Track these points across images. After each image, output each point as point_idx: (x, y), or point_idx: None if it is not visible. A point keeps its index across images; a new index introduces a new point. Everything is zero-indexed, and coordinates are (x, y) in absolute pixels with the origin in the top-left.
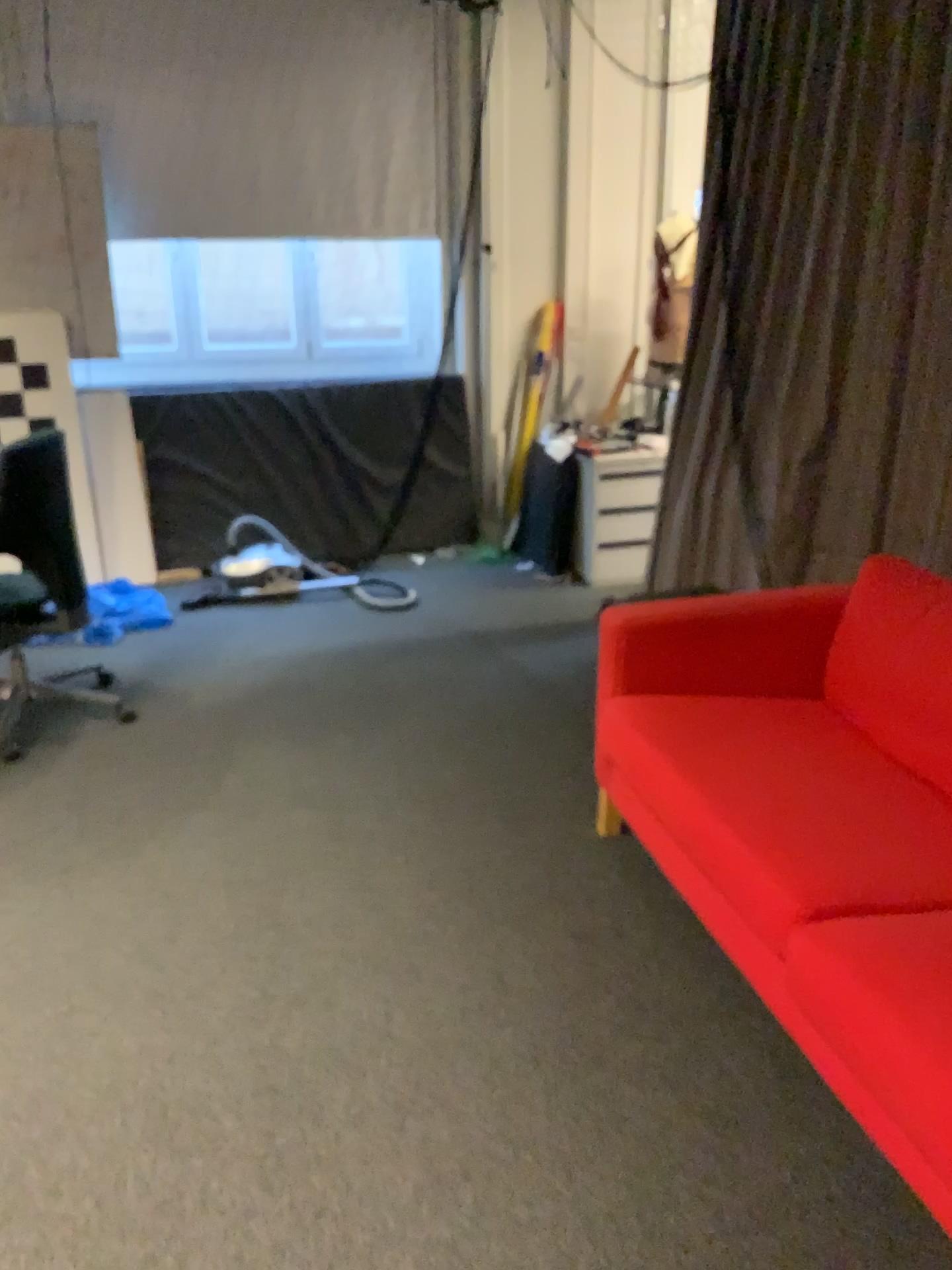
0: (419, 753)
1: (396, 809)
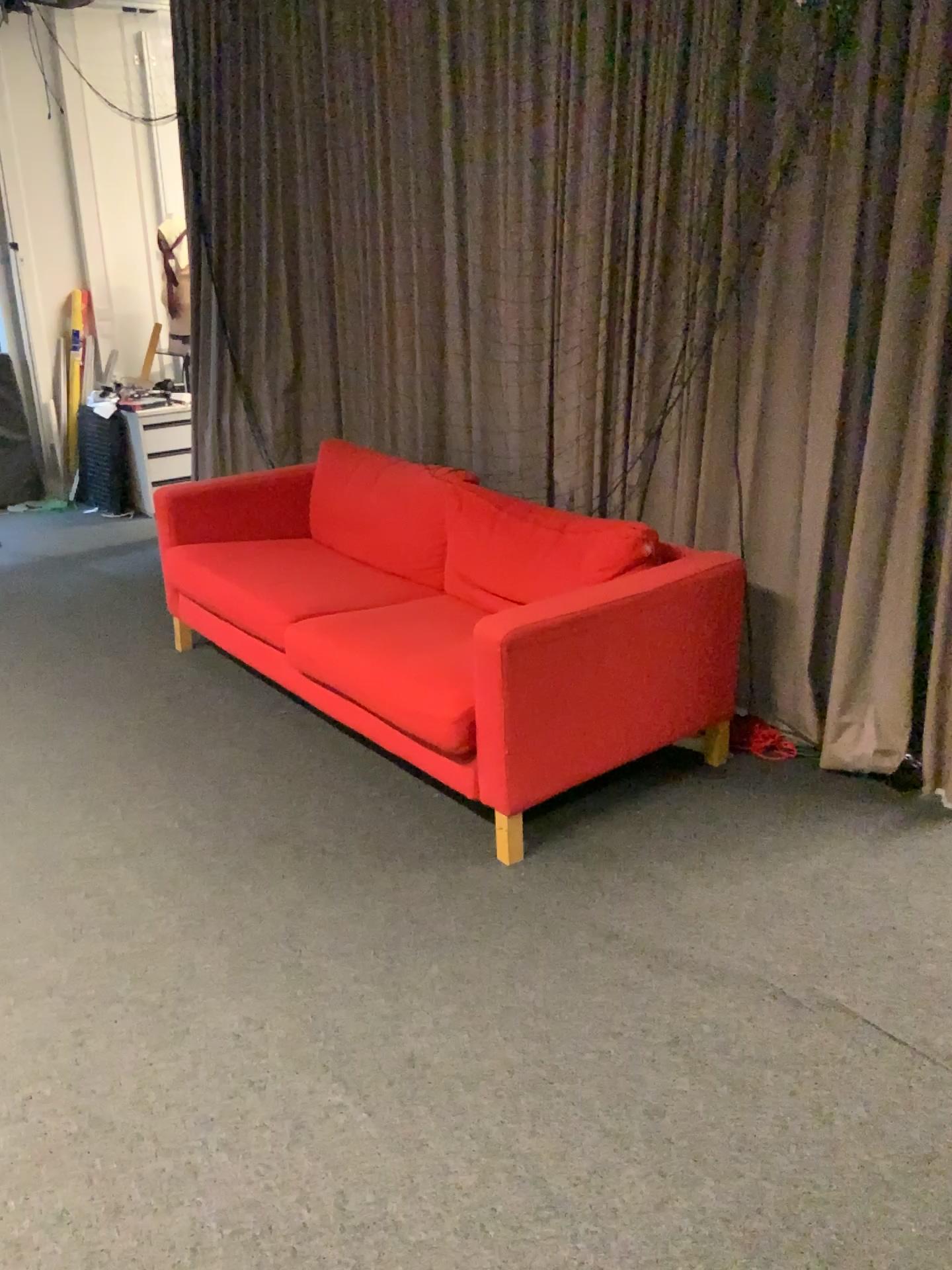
0: (27, 630)
1: (18, 660)
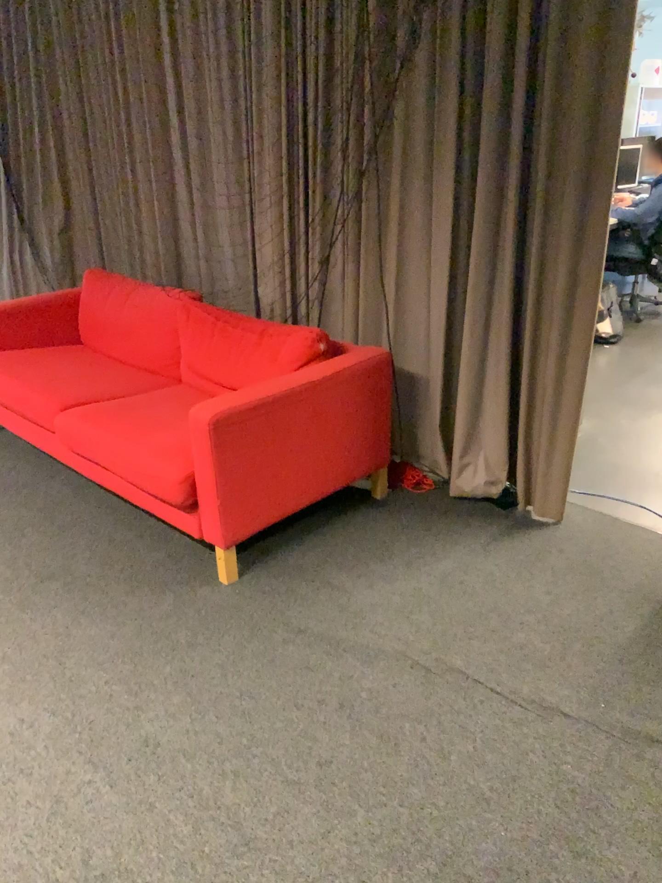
0: None
1: None
